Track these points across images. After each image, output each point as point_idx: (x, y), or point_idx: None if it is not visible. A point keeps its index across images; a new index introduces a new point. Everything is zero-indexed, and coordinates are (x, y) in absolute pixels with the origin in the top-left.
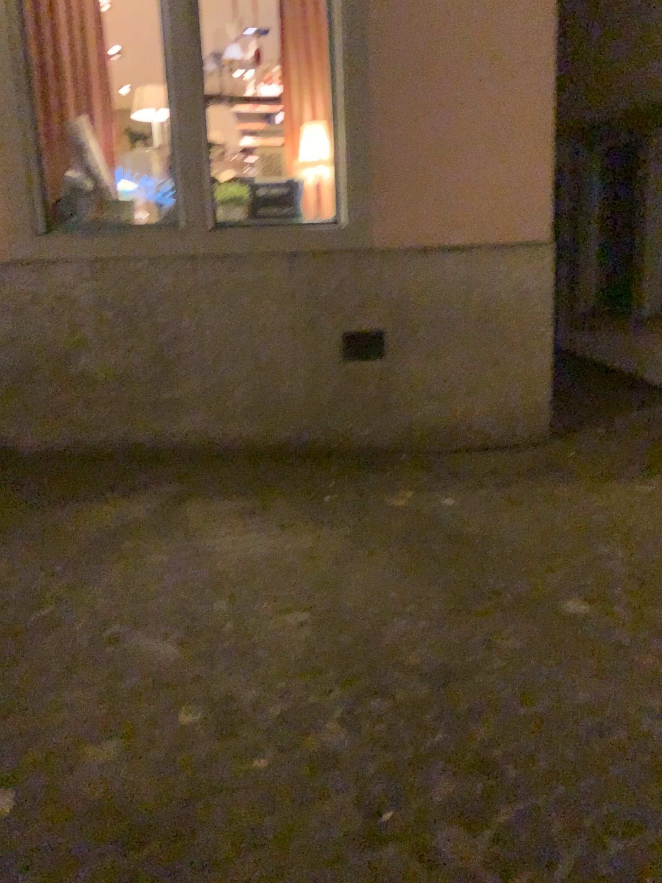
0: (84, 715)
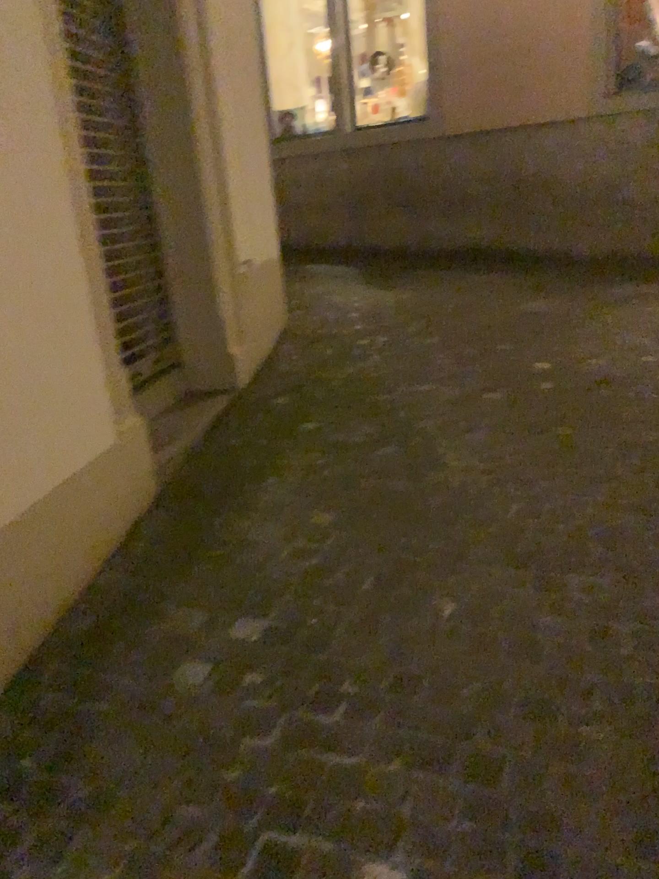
0: (591, 350)
